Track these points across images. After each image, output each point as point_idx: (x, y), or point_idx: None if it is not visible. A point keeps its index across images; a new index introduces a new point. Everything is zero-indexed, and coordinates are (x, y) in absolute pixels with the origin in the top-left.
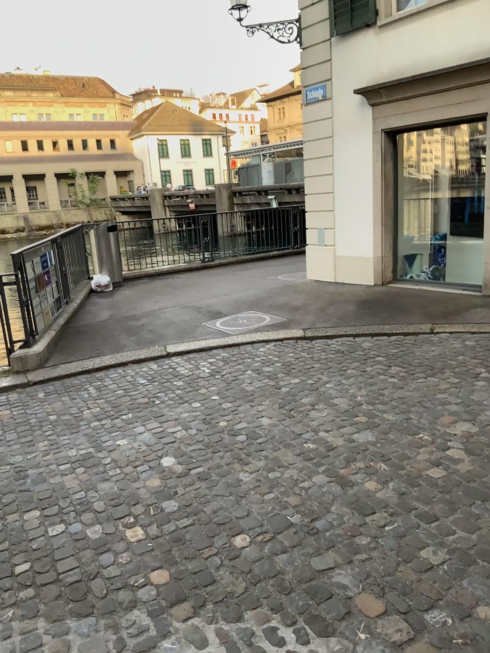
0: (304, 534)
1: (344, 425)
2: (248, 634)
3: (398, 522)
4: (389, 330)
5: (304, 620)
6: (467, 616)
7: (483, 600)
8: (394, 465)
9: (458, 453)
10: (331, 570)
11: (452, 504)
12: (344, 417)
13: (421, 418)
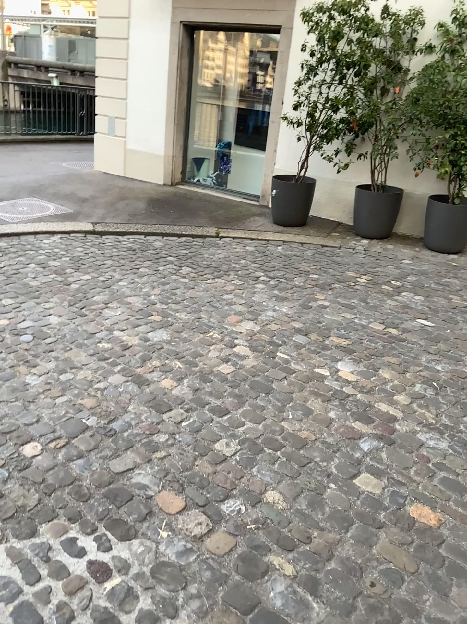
0: (101, 437)
1: (138, 323)
2: (44, 549)
3: (194, 418)
4: (179, 231)
5: (105, 526)
6: (259, 501)
7: (271, 485)
8: (188, 363)
9: (246, 351)
10: (131, 472)
11: (242, 399)
12: (137, 315)
13: (211, 317)
